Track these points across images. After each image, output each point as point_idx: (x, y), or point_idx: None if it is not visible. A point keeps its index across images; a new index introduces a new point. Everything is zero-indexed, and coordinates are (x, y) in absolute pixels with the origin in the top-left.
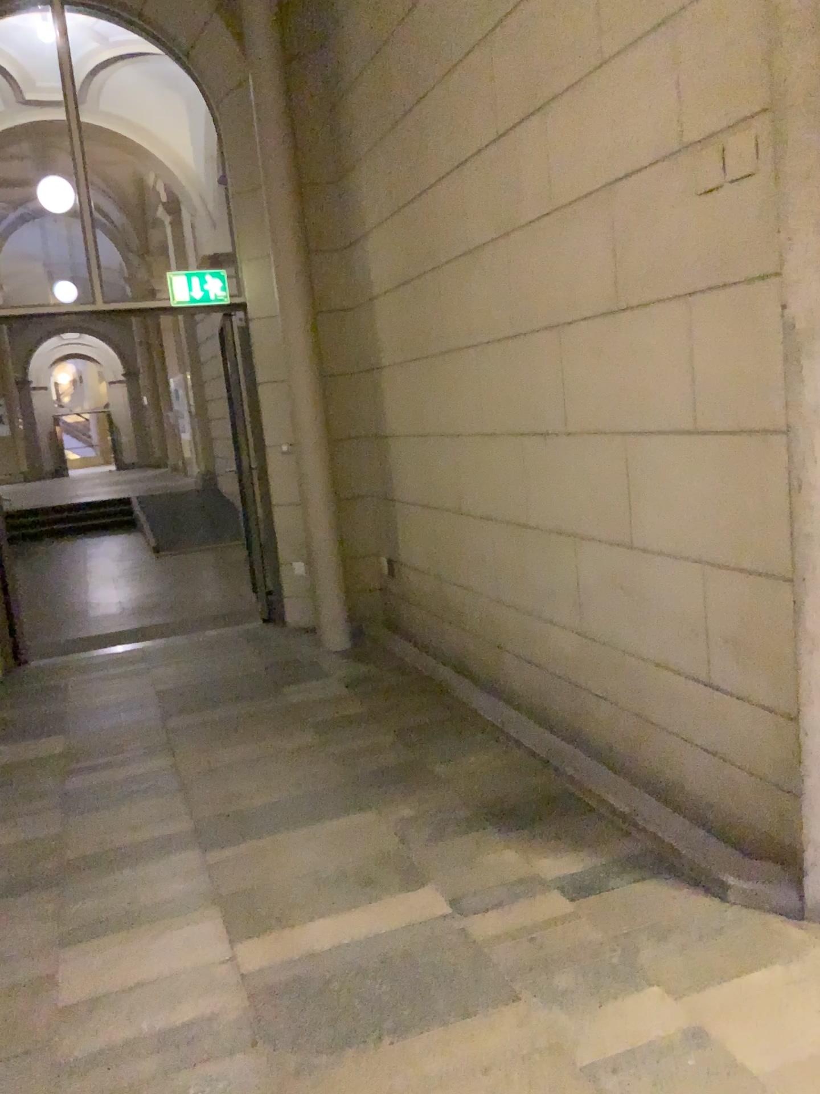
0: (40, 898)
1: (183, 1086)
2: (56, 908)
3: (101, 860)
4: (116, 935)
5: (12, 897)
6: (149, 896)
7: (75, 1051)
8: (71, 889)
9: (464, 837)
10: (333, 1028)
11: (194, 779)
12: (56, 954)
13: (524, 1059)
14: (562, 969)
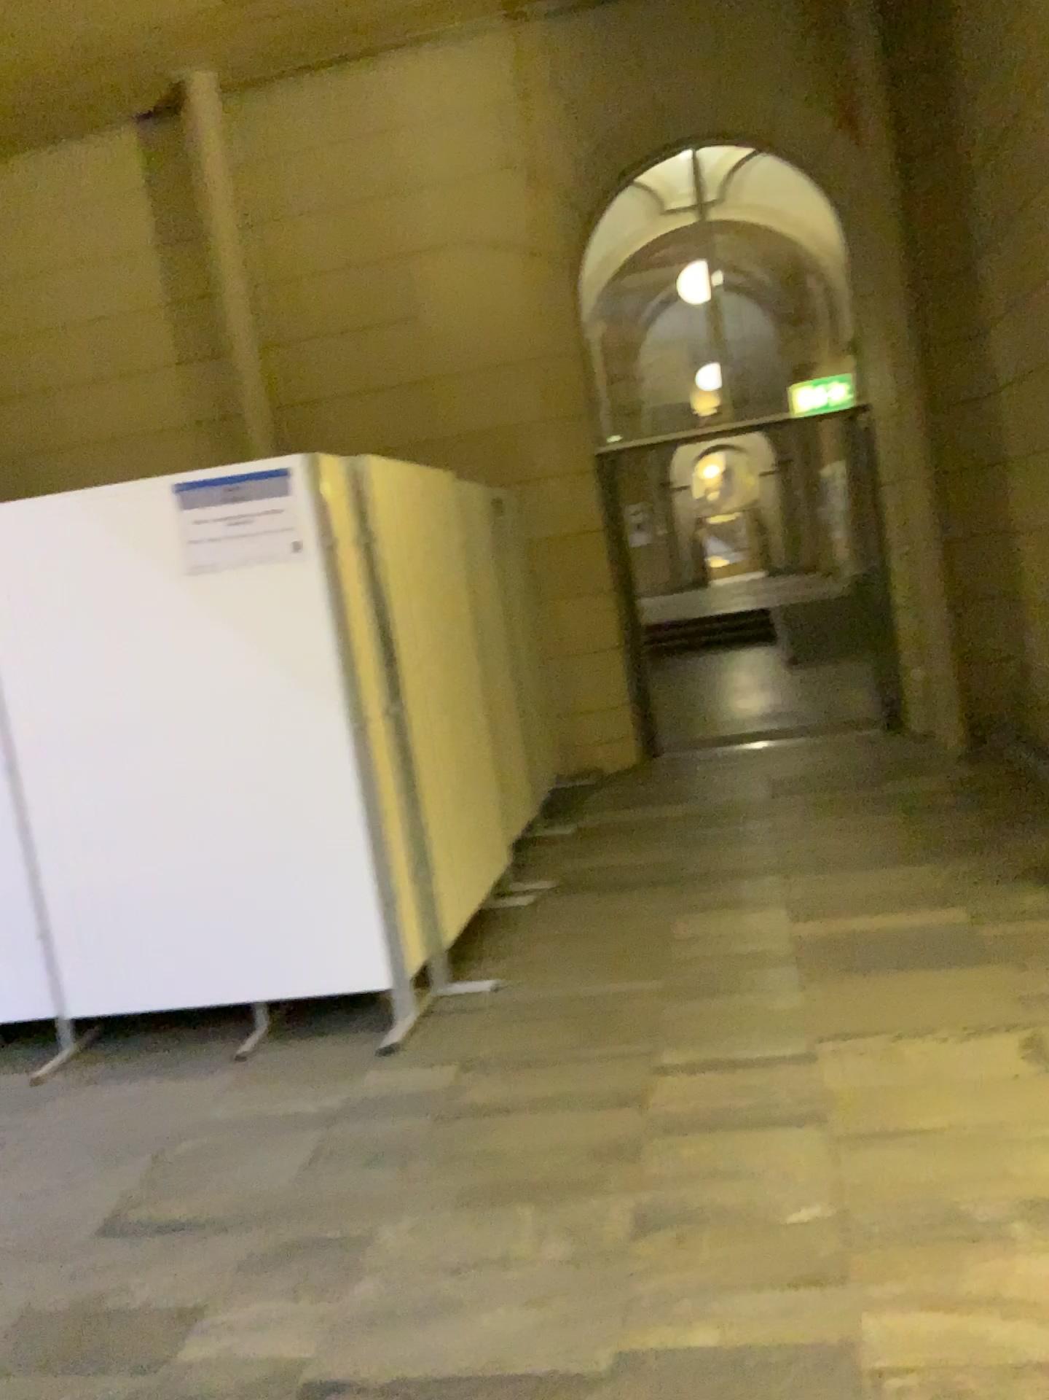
0: (662, 888)
1: (742, 973)
2: (673, 894)
3: (706, 874)
4: (712, 910)
5: (644, 887)
6: (738, 894)
7: (679, 954)
8: (684, 886)
9: (999, 883)
10: (847, 961)
11: (786, 835)
12: (671, 914)
13: (973, 985)
14: (1032, 953)
